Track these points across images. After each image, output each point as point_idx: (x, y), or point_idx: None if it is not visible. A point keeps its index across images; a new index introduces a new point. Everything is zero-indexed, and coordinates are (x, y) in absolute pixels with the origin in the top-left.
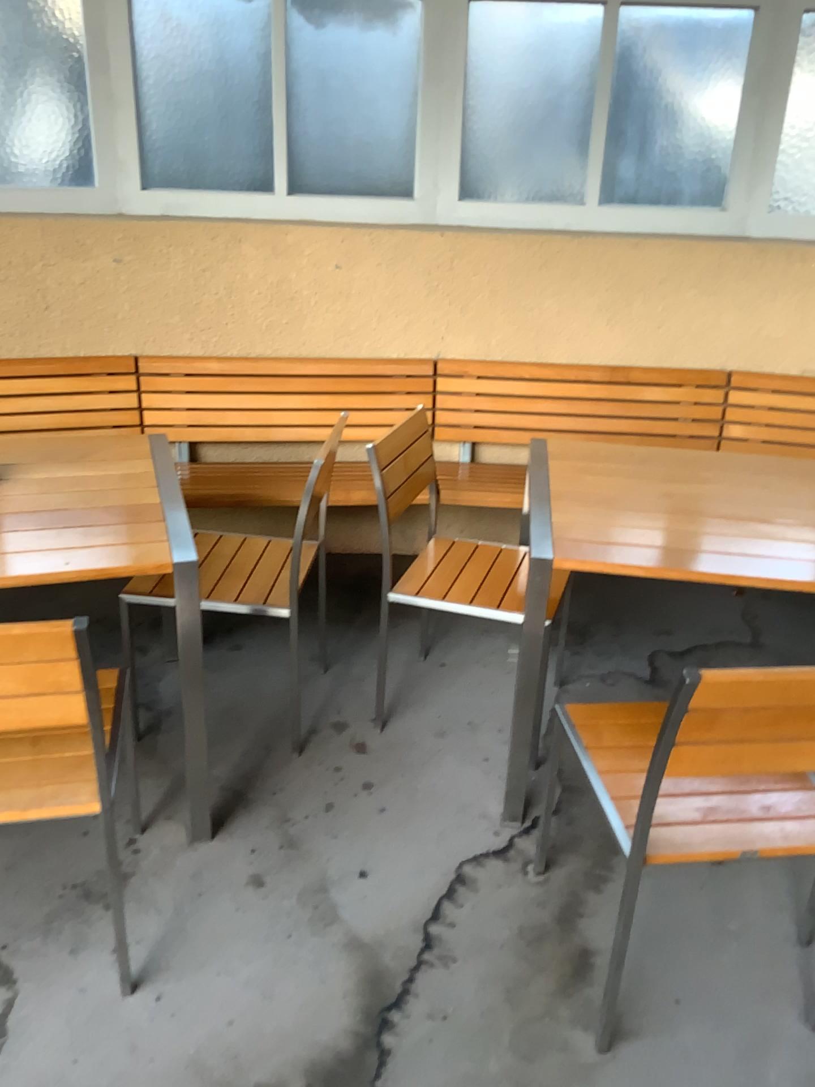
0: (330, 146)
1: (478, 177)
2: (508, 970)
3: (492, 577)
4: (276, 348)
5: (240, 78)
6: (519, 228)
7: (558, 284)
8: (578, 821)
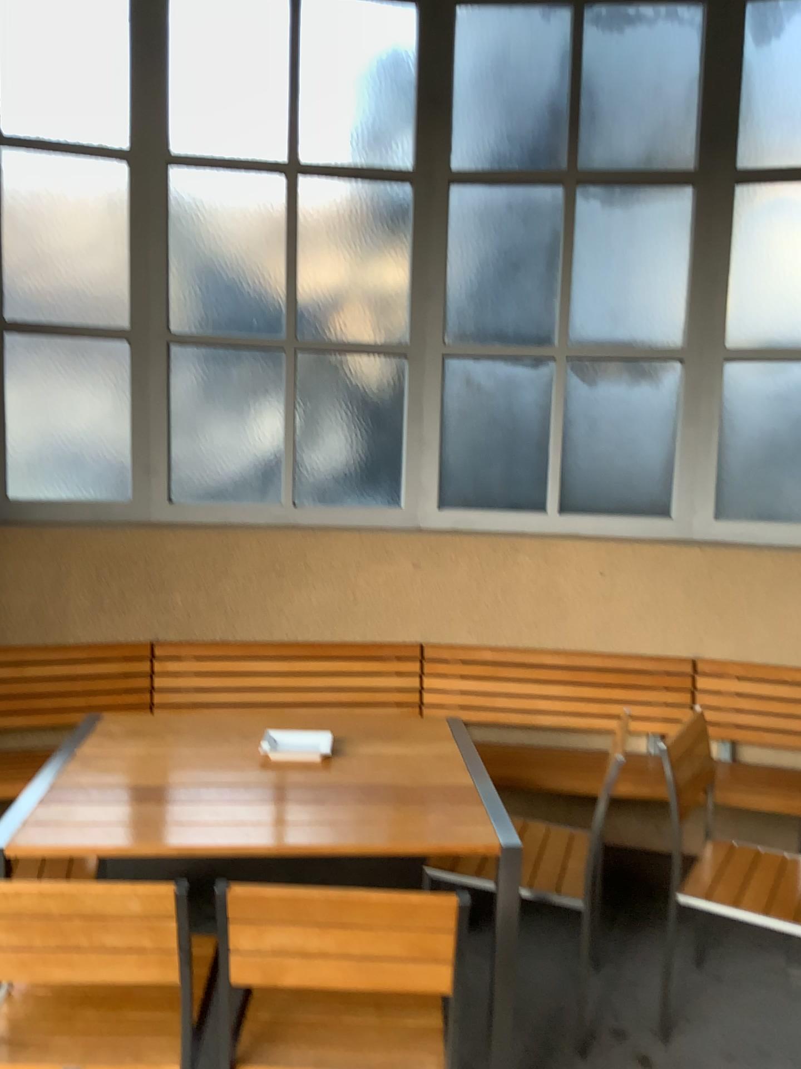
0: (598, 474)
1: (732, 499)
2: None
3: (782, 886)
4: (544, 644)
5: (526, 422)
6: (774, 543)
7: None
8: None
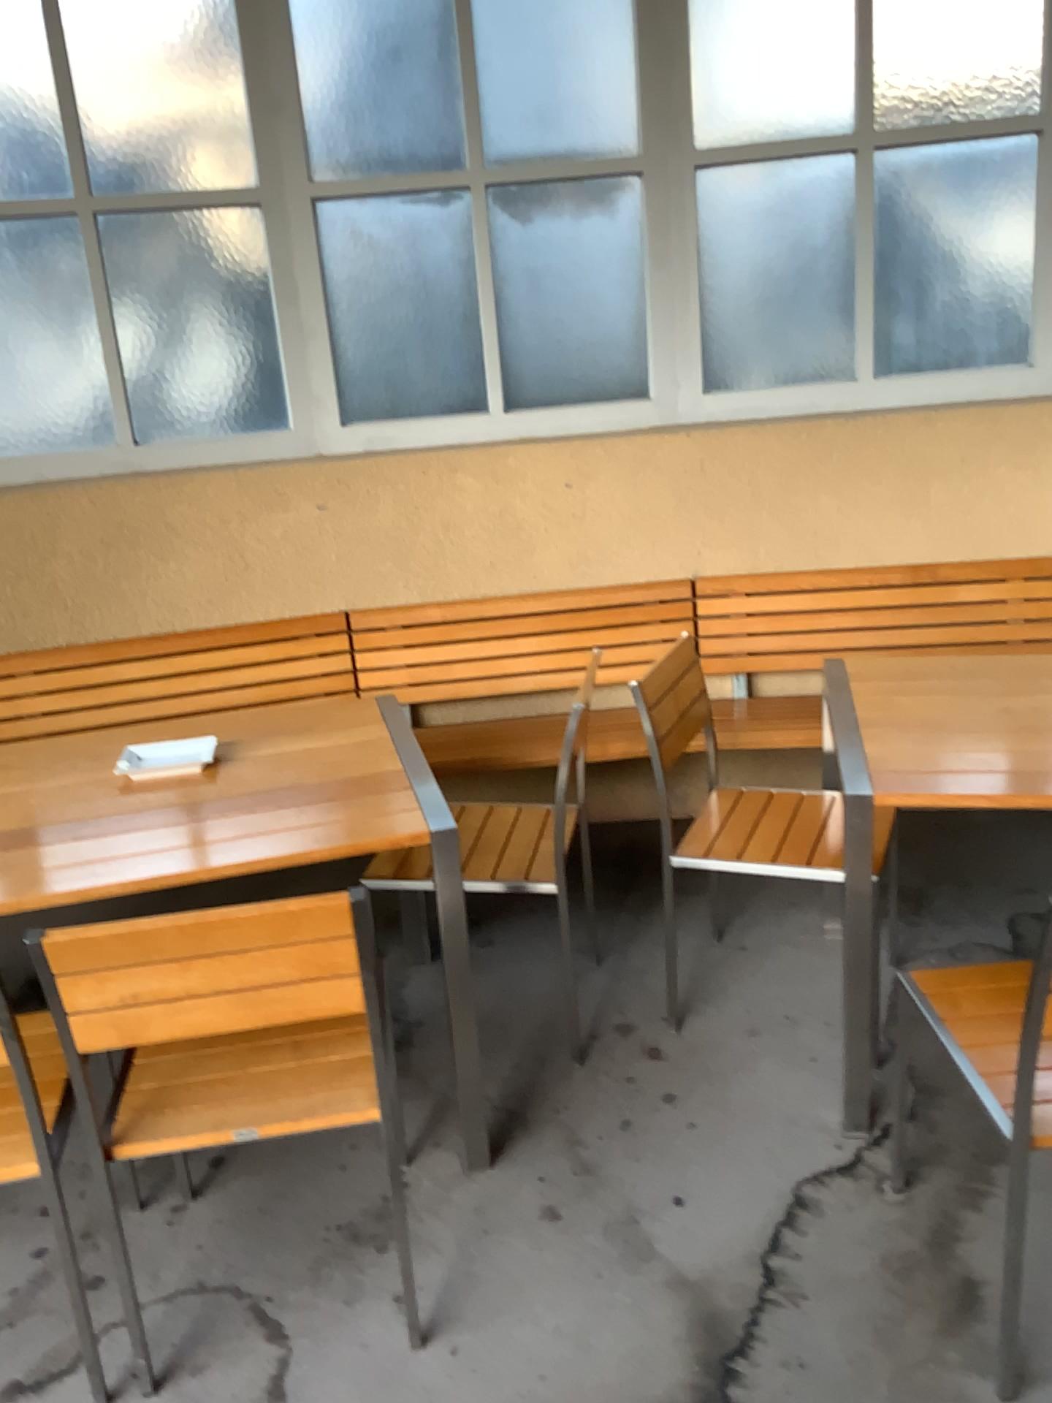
0: (548, 350)
1: (725, 362)
2: (876, 1307)
3: (797, 829)
4: (504, 586)
5: (442, 288)
6: (780, 414)
7: (836, 475)
8: (941, 1123)
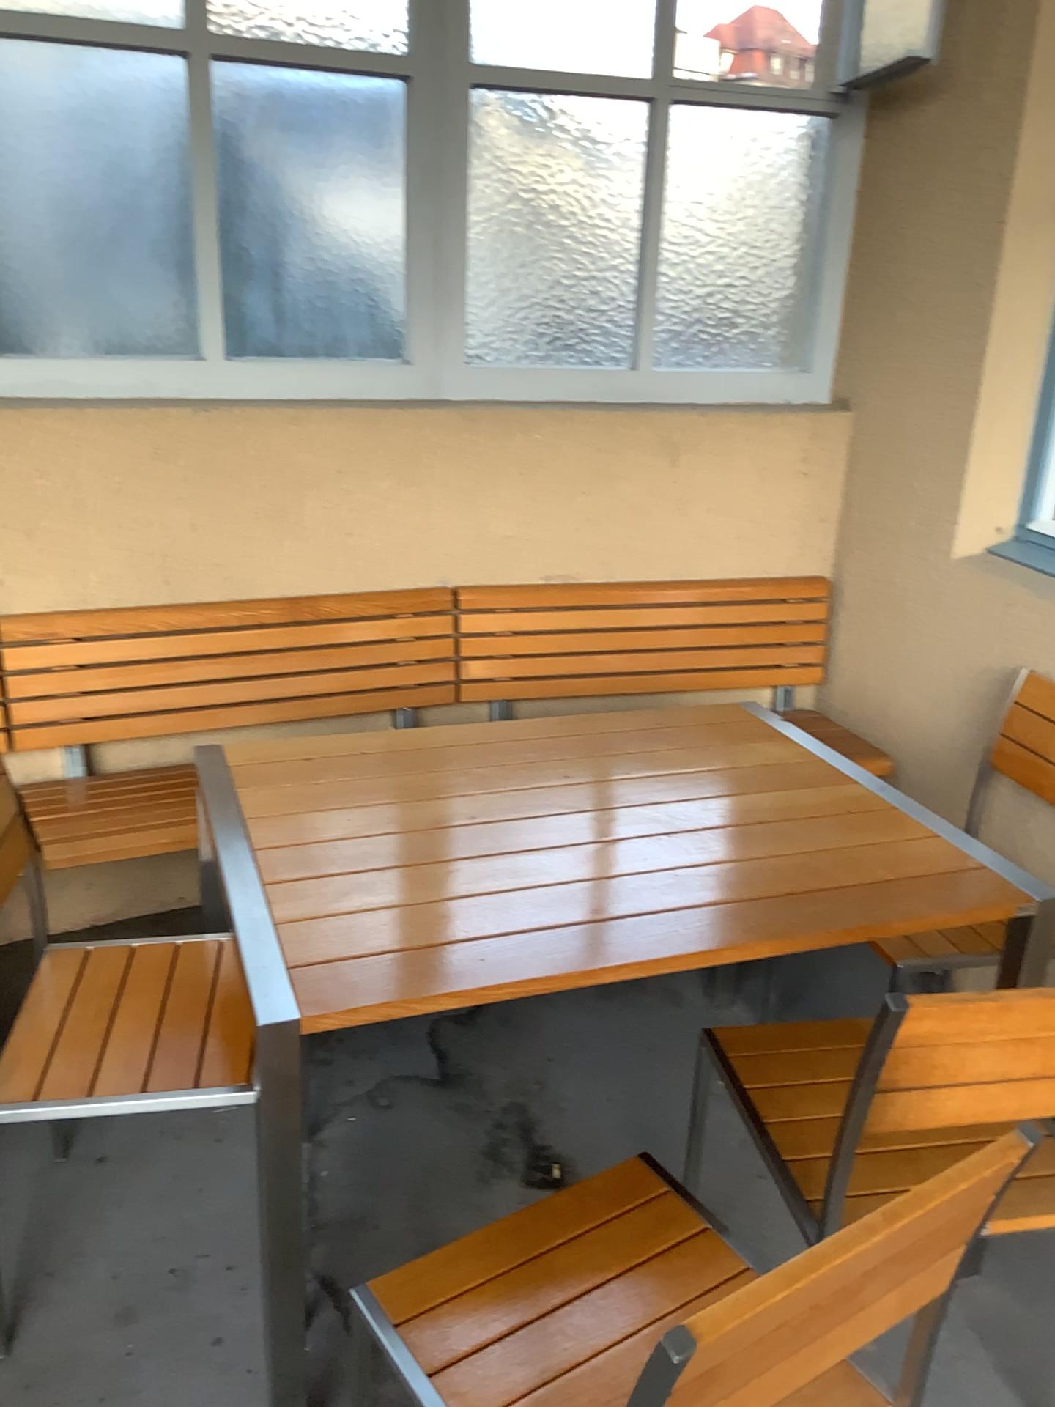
0: None
1: (23, 317)
2: None
3: (172, 1016)
4: None
5: None
6: (106, 396)
7: (186, 481)
8: None
